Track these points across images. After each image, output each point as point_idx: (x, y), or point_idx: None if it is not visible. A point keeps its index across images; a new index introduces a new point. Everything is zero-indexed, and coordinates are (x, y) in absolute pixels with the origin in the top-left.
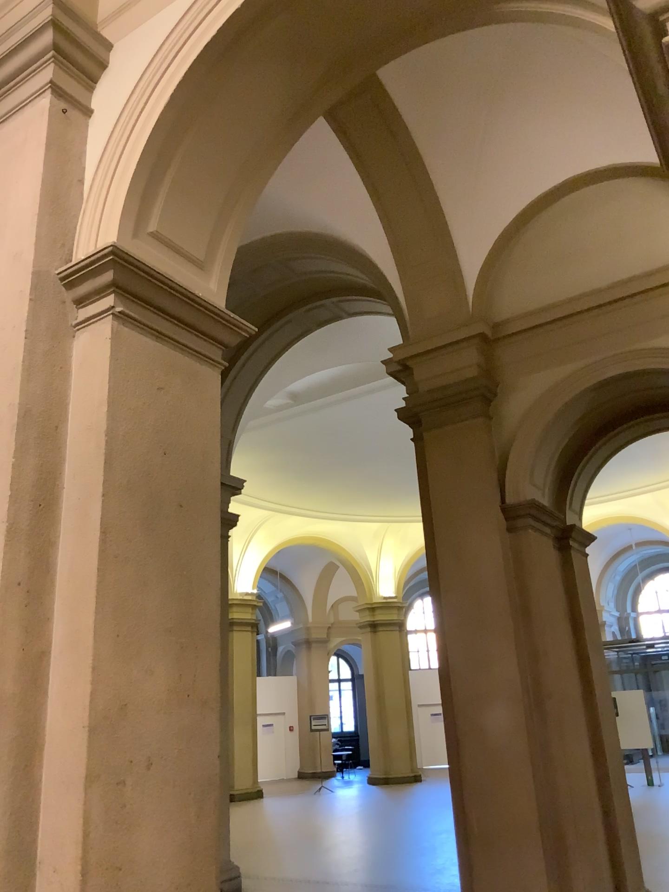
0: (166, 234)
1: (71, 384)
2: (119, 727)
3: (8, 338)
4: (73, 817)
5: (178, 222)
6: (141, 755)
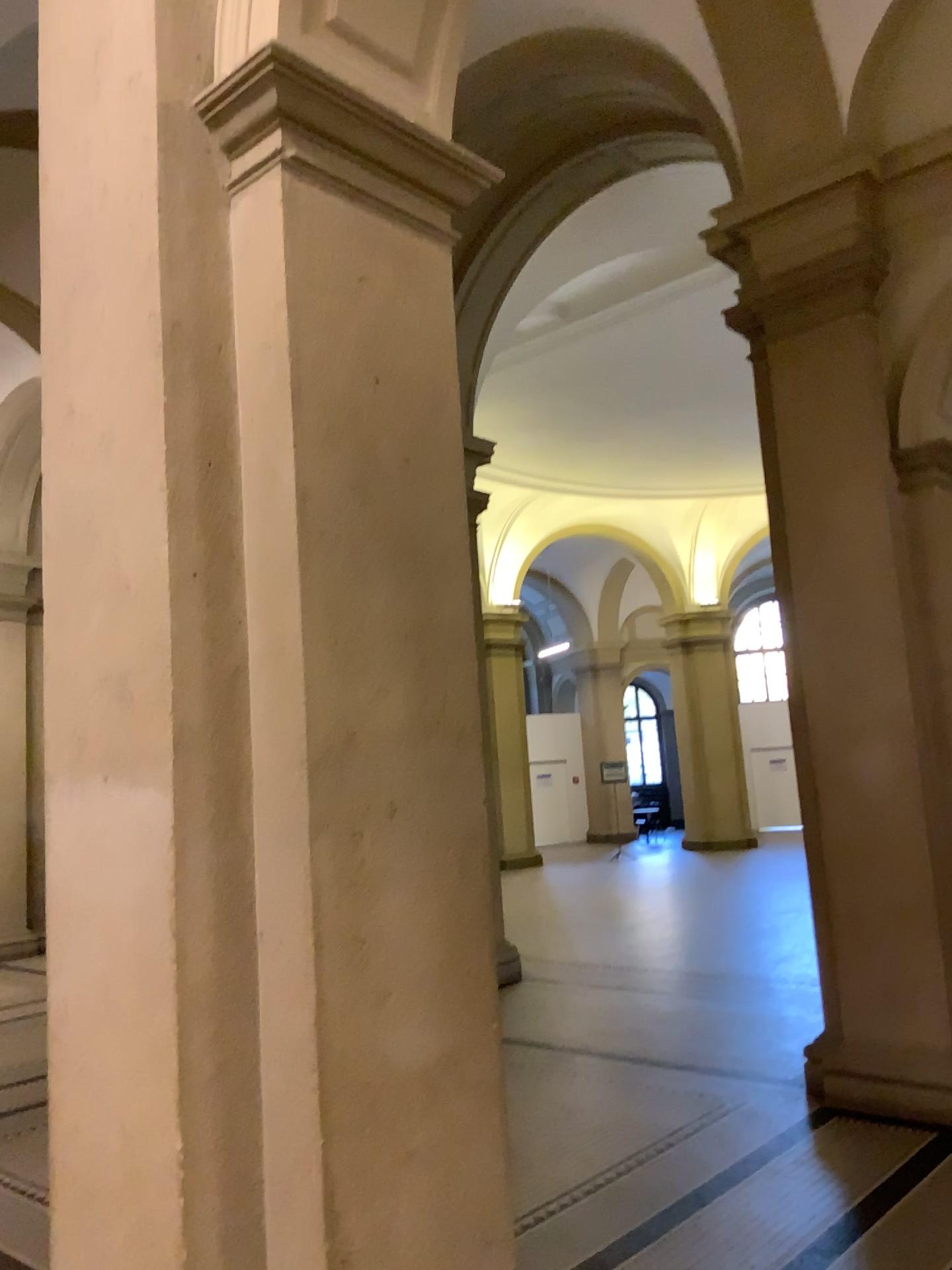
0: (353, 24)
1: (232, 279)
2: (347, 765)
3: (134, 213)
4: (296, 879)
5: (369, 0)
6: (379, 801)
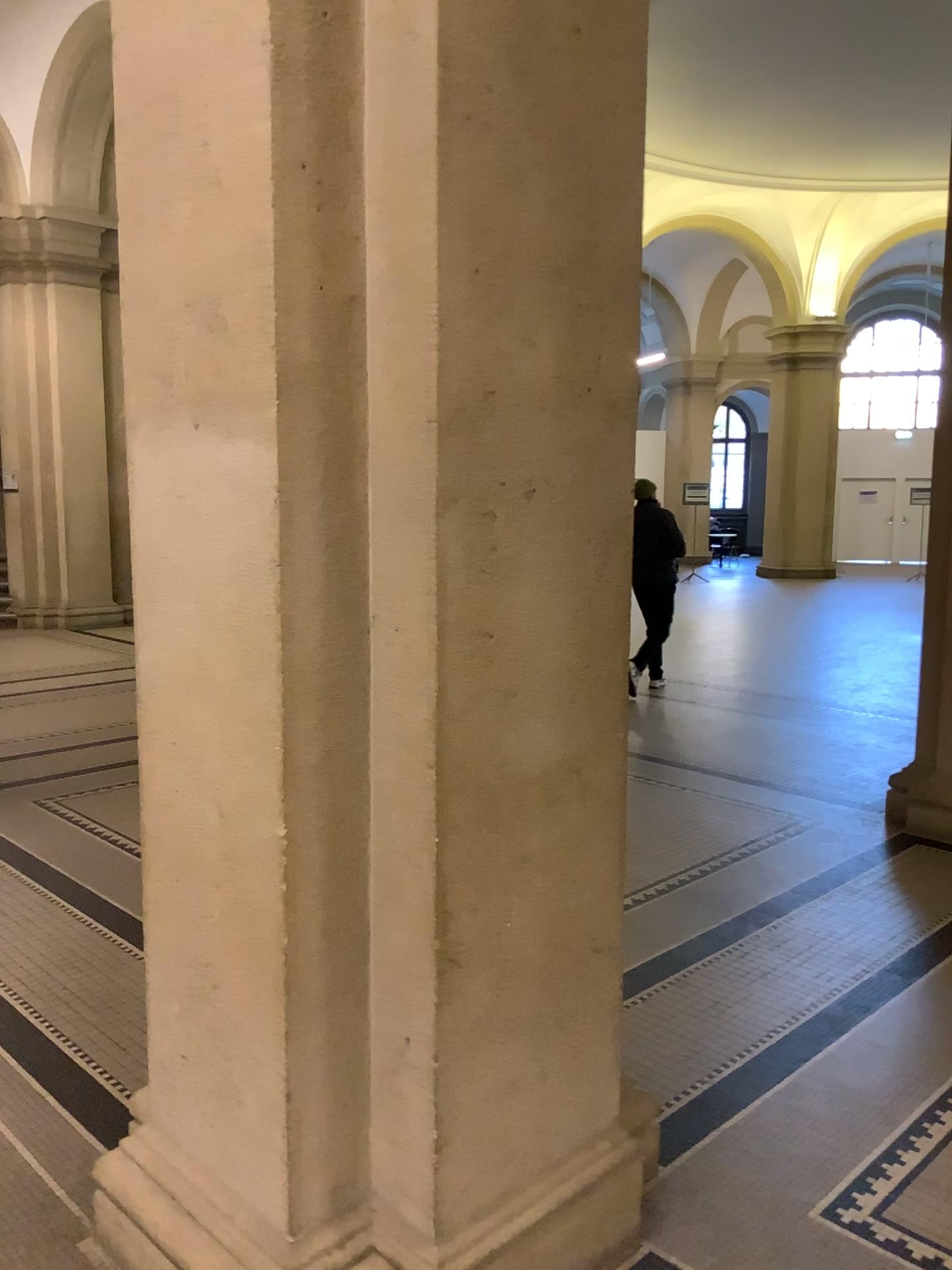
0: None
1: None
2: (485, 428)
3: None
4: (417, 562)
5: None
6: (520, 477)
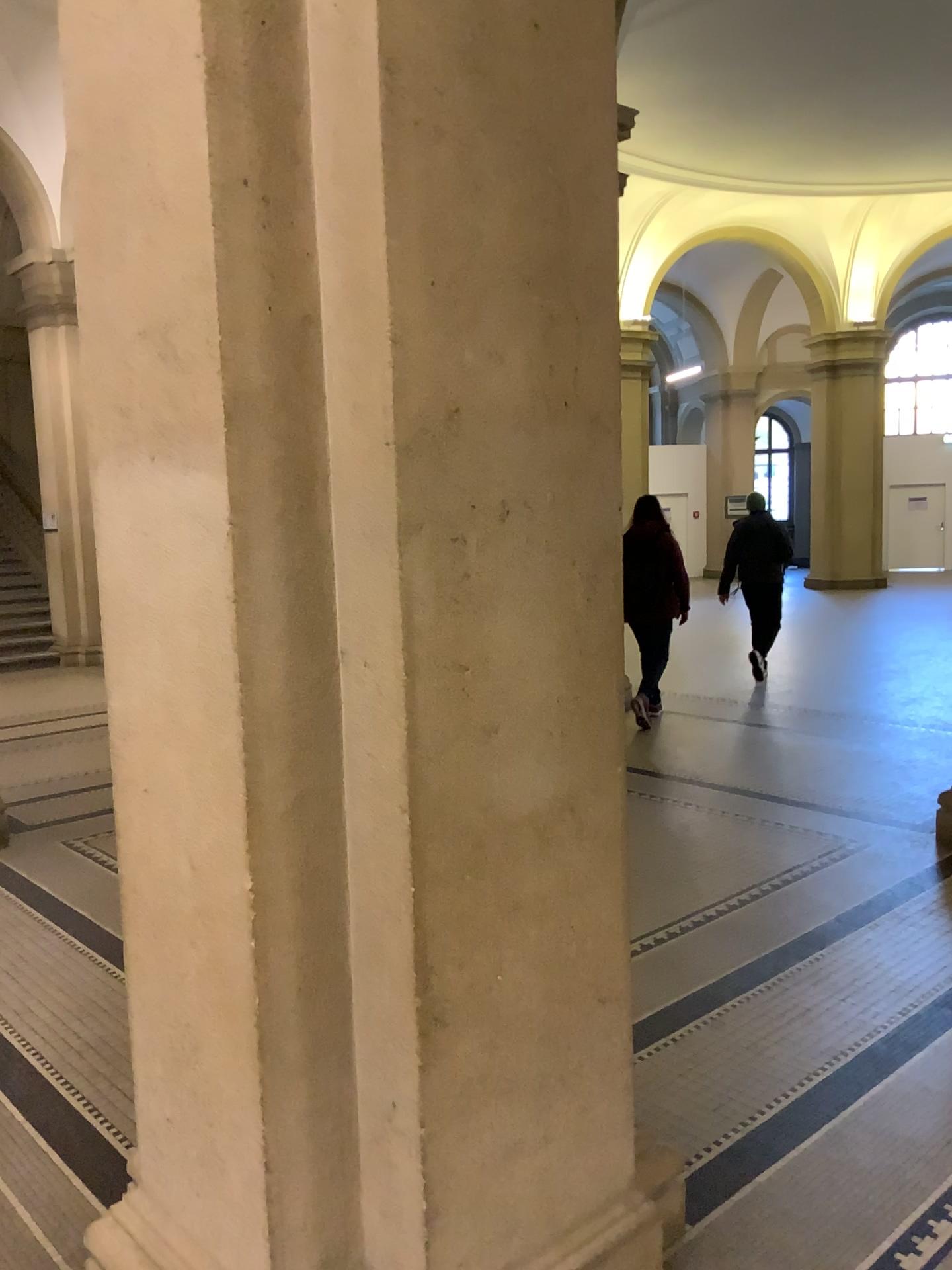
0: None
1: None
2: (452, 447)
3: None
4: (386, 591)
5: None
6: (493, 497)
